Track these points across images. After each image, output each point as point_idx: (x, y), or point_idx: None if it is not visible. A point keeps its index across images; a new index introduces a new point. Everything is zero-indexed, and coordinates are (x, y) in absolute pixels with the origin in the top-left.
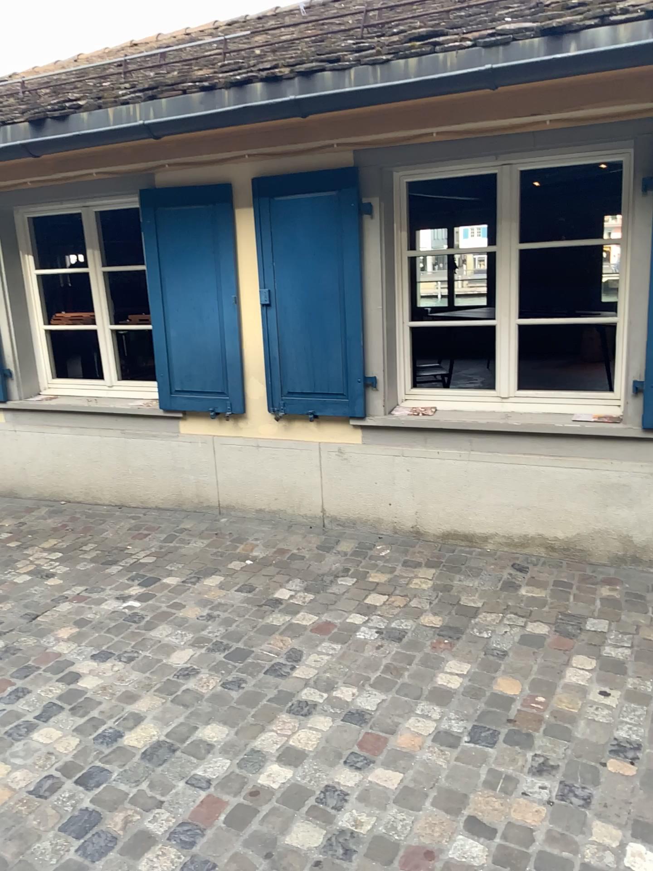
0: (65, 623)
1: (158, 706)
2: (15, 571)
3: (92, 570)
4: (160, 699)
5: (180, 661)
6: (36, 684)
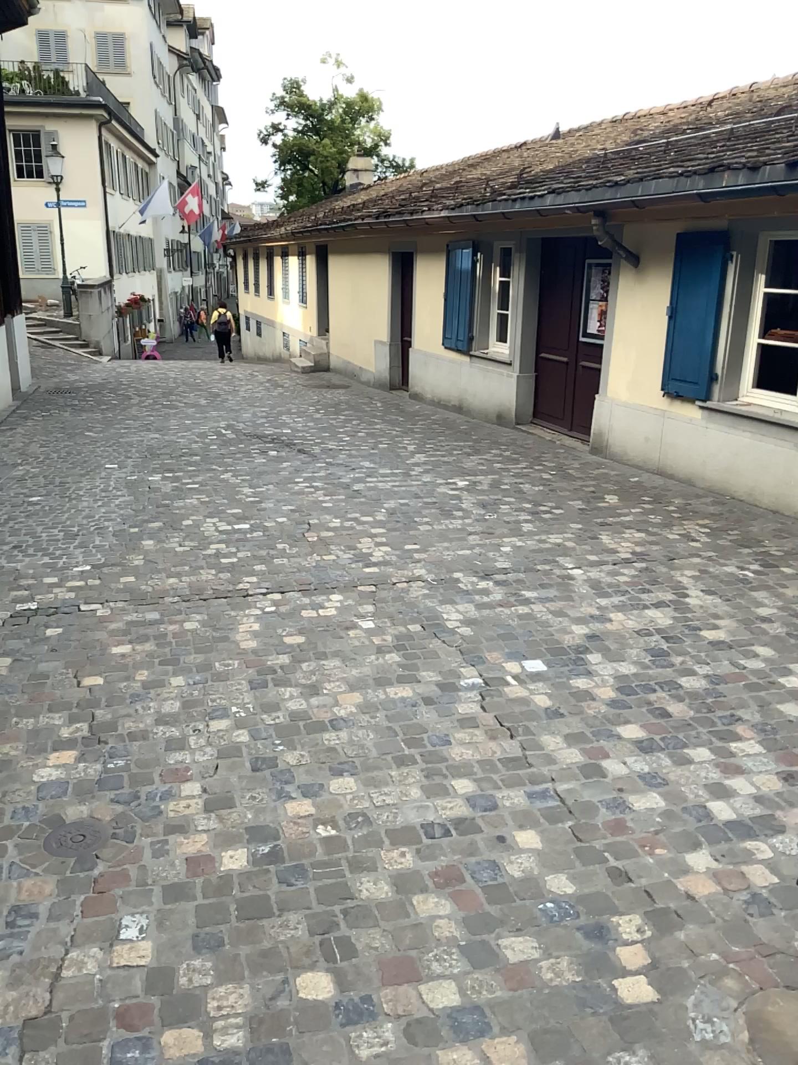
0: (691, 566)
1: (732, 624)
2: (669, 530)
3: (726, 545)
4: (736, 621)
5: (762, 610)
6: (658, 587)
